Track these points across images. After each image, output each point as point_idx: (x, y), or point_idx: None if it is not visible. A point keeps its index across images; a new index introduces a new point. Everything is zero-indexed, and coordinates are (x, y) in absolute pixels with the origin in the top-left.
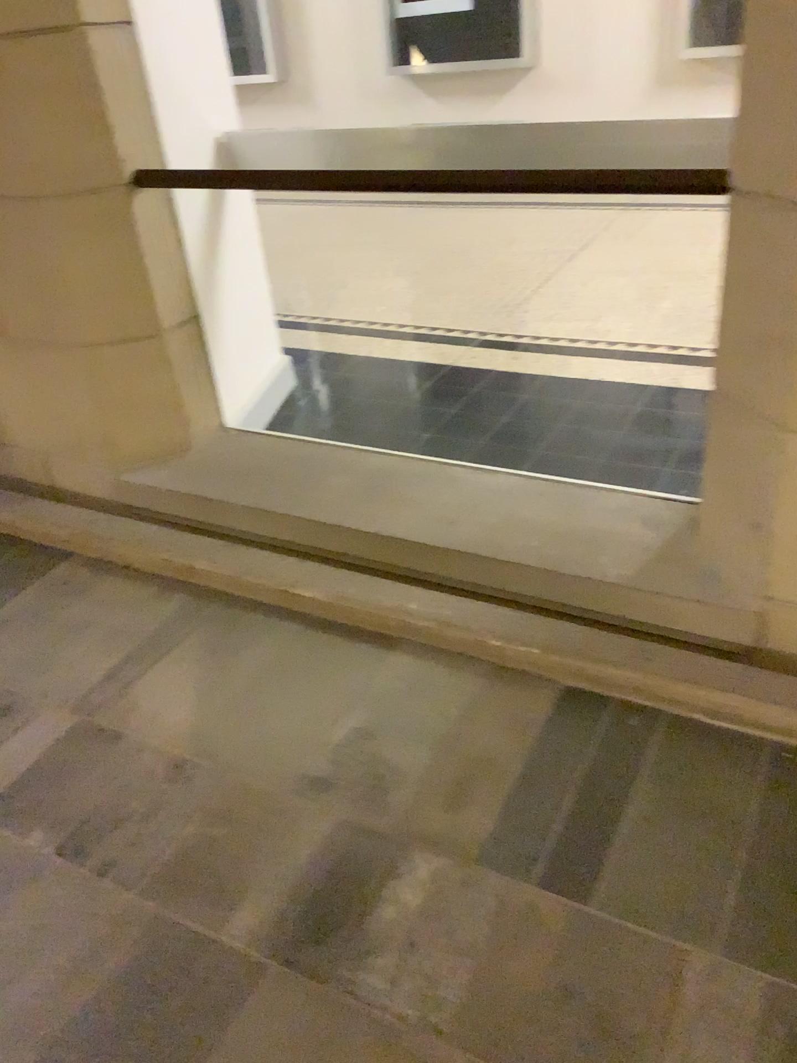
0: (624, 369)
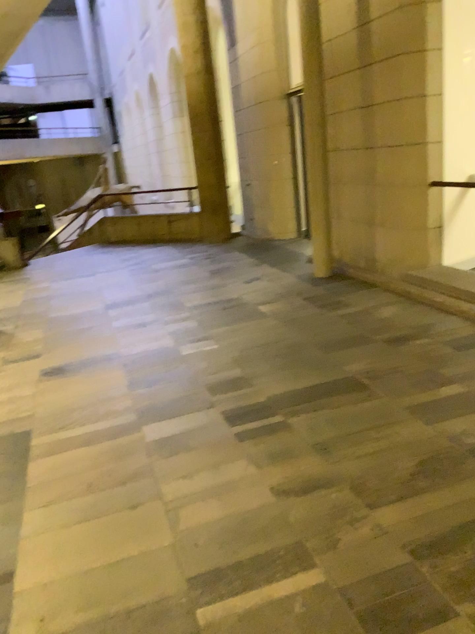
0: None
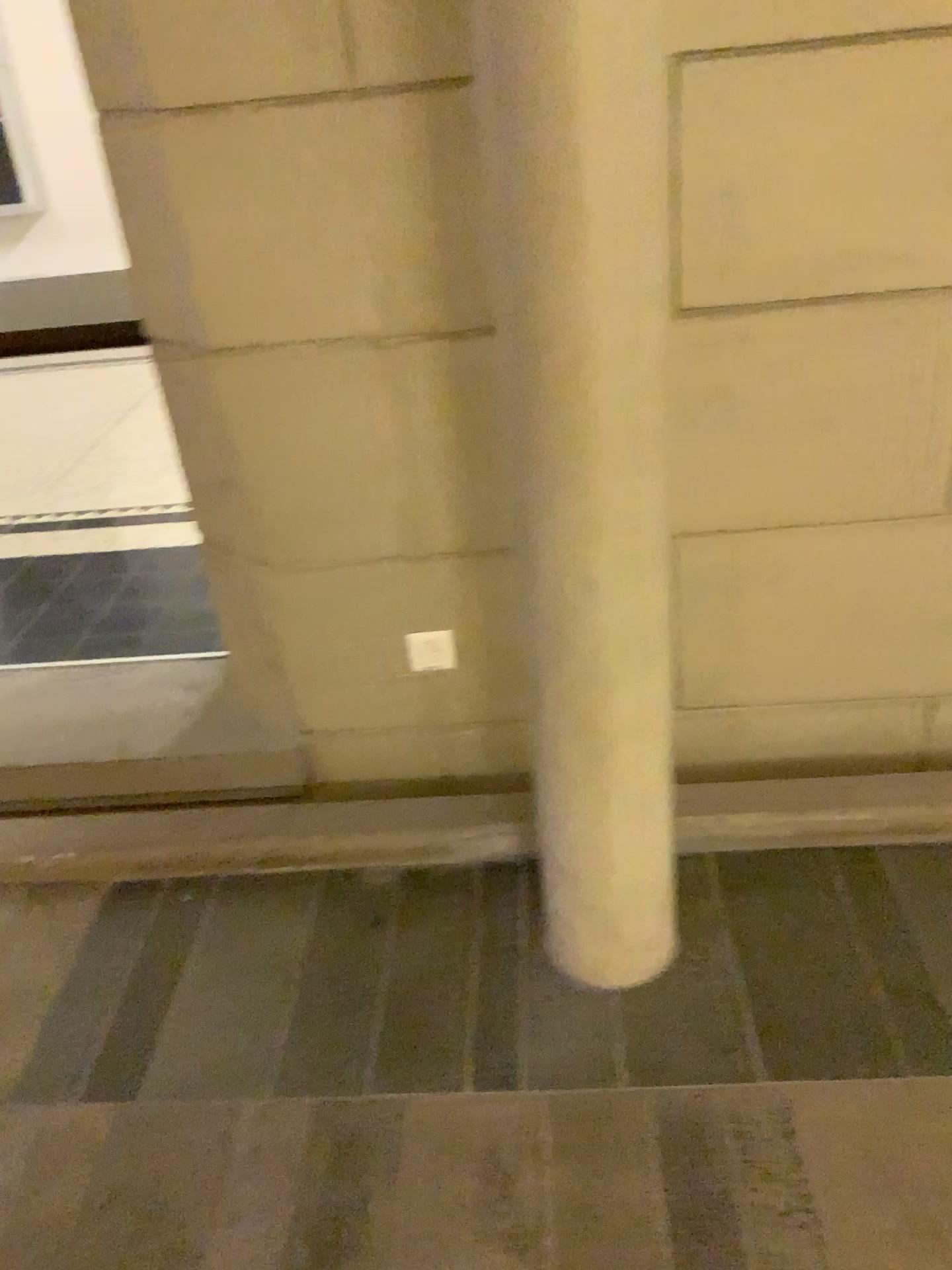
0: (169, 531)
